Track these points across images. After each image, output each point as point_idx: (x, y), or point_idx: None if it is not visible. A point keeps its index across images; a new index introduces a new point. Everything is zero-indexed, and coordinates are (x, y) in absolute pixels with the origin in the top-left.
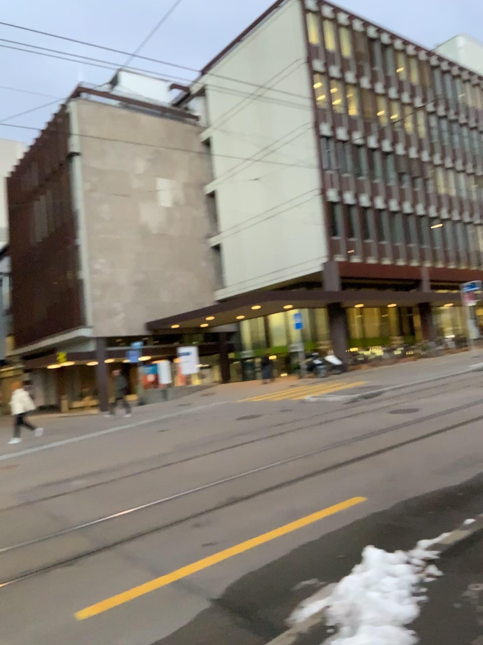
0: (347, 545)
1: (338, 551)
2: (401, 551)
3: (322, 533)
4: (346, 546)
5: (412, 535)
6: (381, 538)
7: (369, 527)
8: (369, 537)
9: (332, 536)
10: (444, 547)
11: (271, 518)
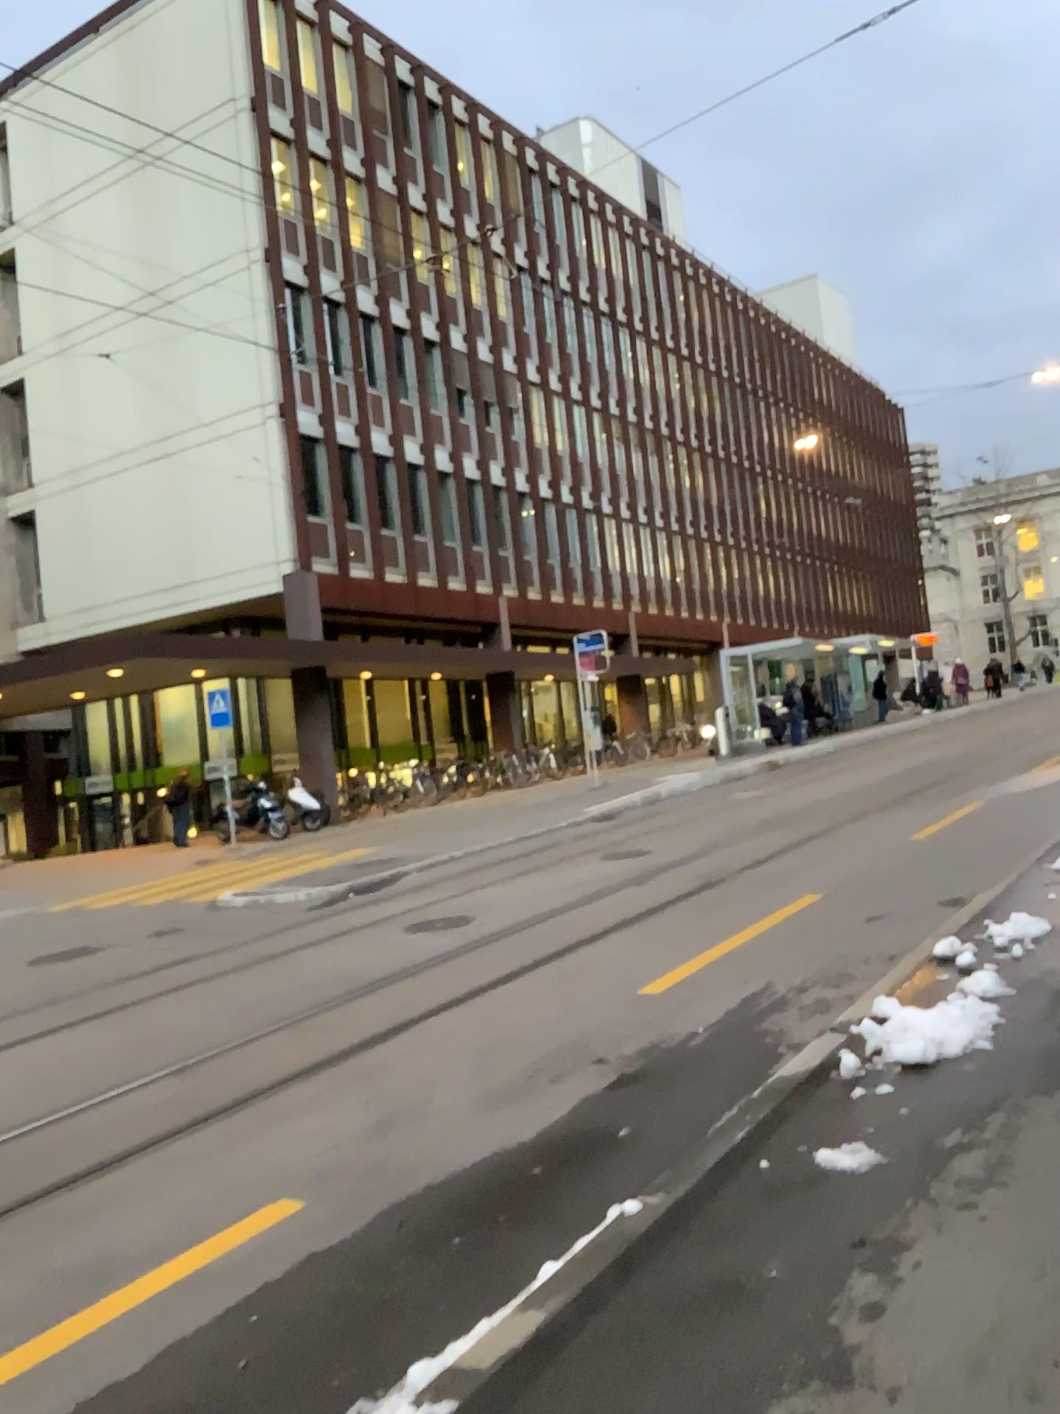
0: (217, 1378)
1: (185, 1406)
2: (359, 1391)
3: (161, 1335)
4: (216, 1382)
5: (399, 1320)
6: (316, 1340)
7: (292, 1302)
8: (284, 1341)
9: (184, 1345)
10: (471, 1371)
11: (25, 1296)
